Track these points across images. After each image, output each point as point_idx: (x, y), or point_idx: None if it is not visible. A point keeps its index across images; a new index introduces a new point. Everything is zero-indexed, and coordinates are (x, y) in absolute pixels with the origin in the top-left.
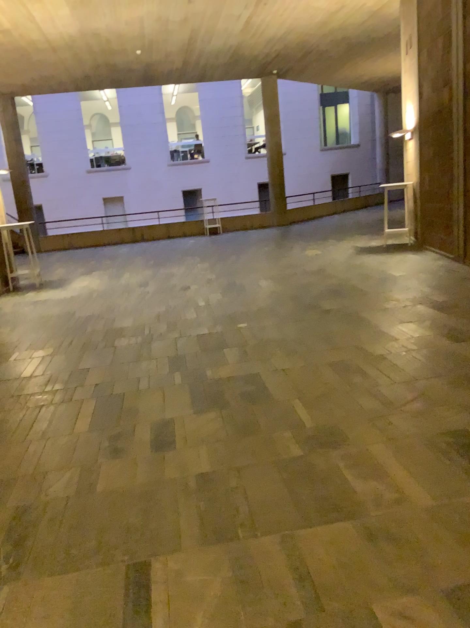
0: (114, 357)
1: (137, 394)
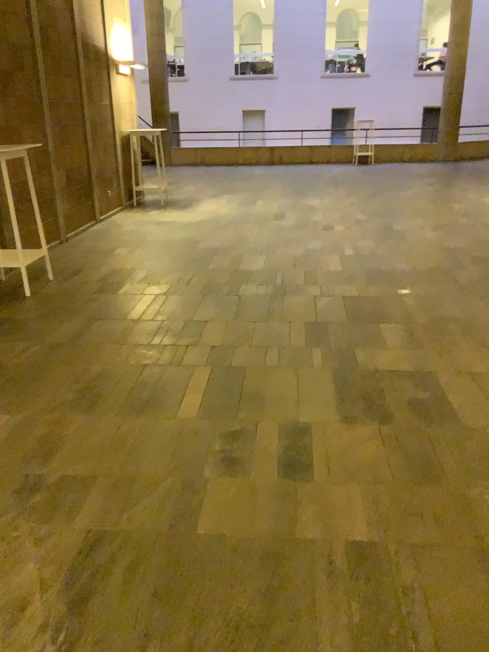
0: (238, 311)
1: (264, 373)
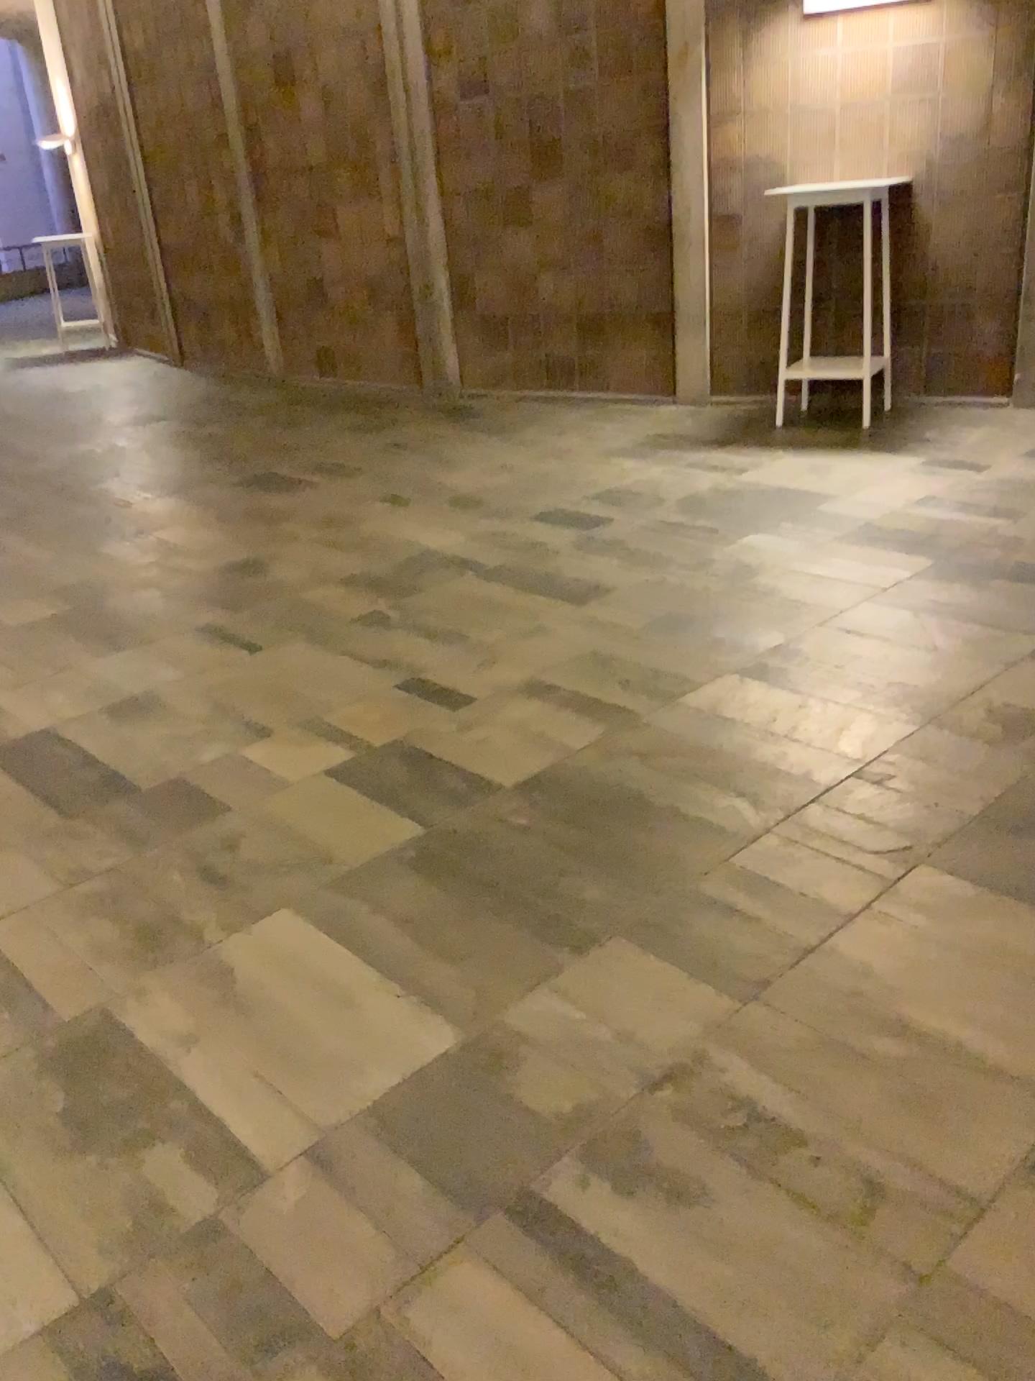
0: None
1: None
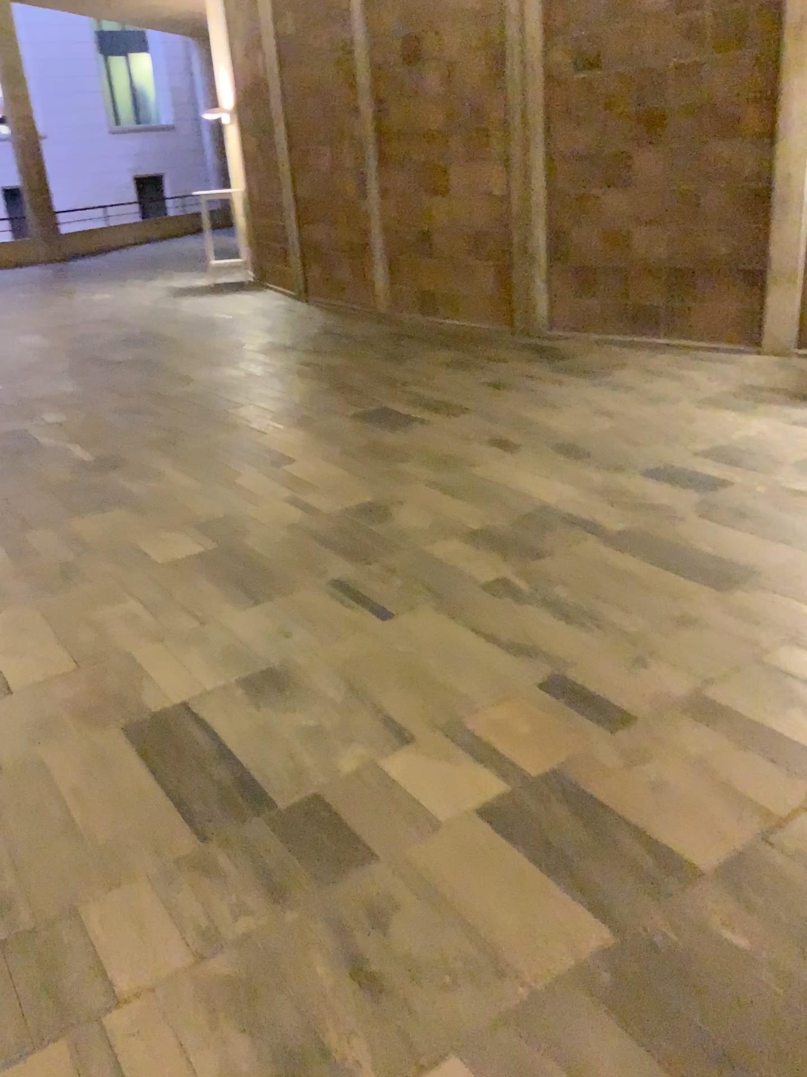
0: None
1: None
